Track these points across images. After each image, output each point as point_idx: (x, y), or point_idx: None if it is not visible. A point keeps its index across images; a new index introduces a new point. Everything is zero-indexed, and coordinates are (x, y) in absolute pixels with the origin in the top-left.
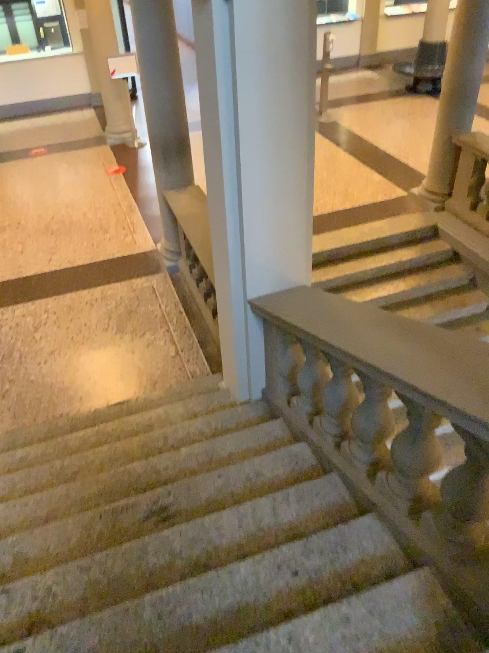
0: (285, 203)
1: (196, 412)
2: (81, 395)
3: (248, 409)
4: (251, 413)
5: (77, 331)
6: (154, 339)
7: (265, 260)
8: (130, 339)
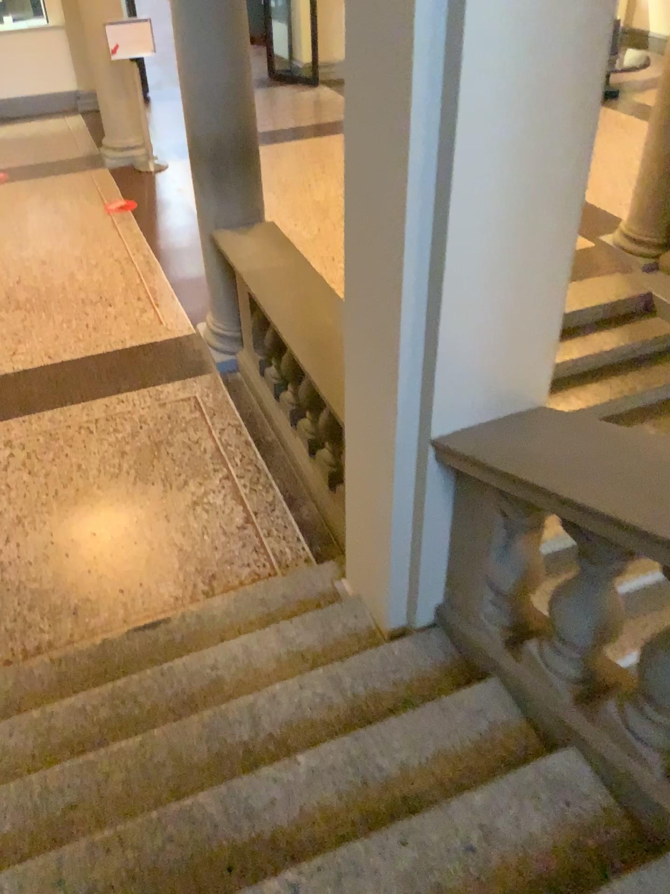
0: (540, 234)
1: (304, 646)
2: (76, 605)
3: (411, 644)
4: (418, 652)
5: (65, 481)
6: (204, 492)
7: (481, 358)
8: (161, 493)
